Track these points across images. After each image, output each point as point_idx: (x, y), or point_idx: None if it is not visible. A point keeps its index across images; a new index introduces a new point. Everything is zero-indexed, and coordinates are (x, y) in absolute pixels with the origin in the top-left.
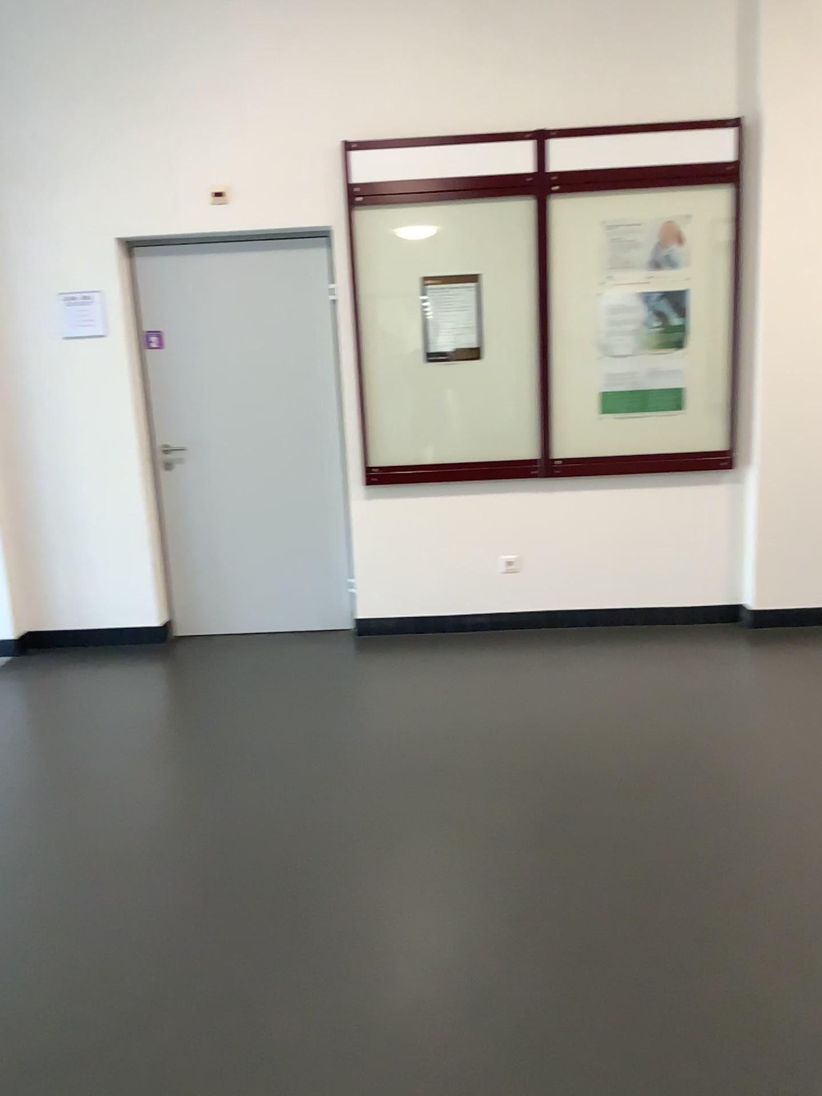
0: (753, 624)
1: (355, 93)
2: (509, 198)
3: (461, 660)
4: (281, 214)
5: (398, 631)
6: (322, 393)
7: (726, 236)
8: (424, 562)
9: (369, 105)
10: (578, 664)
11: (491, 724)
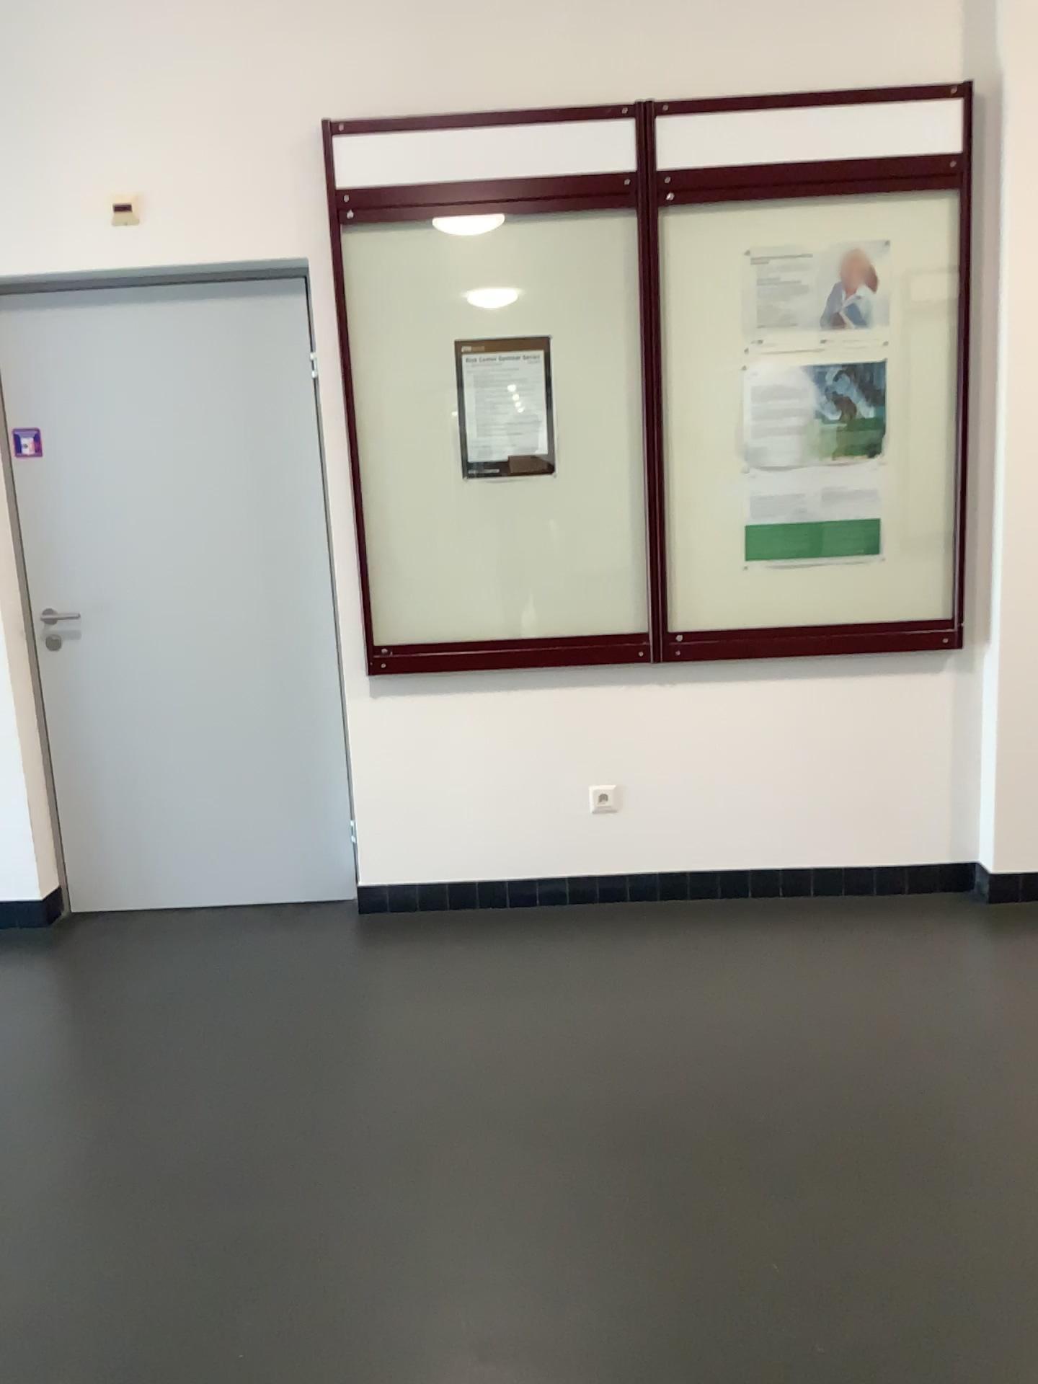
0: (992, 895)
1: (342, 42)
2: (594, 211)
3: (521, 964)
4: (227, 239)
5: (425, 905)
6: (300, 528)
7: (947, 273)
8: (466, 795)
9: (366, 60)
10: (712, 976)
11: (558, 1110)
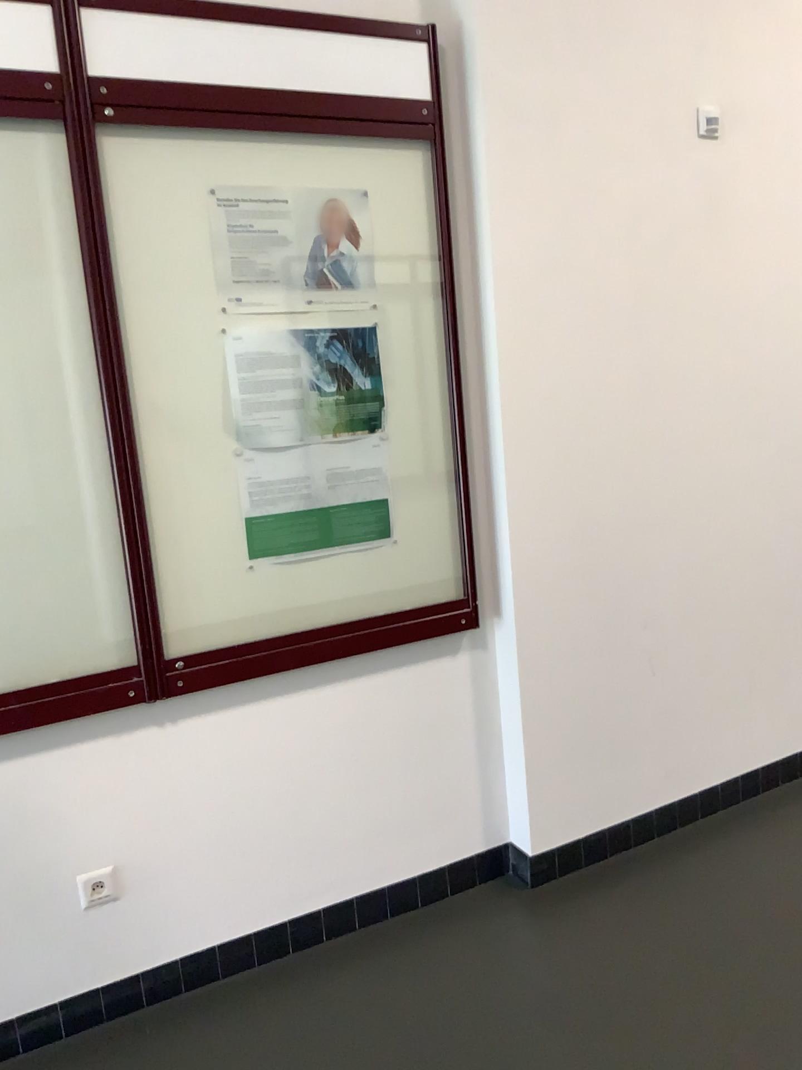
0: (533, 876)
1: None
2: (4, 120)
3: None
4: None
5: None
6: None
7: (427, 231)
8: None
9: None
10: None
11: None
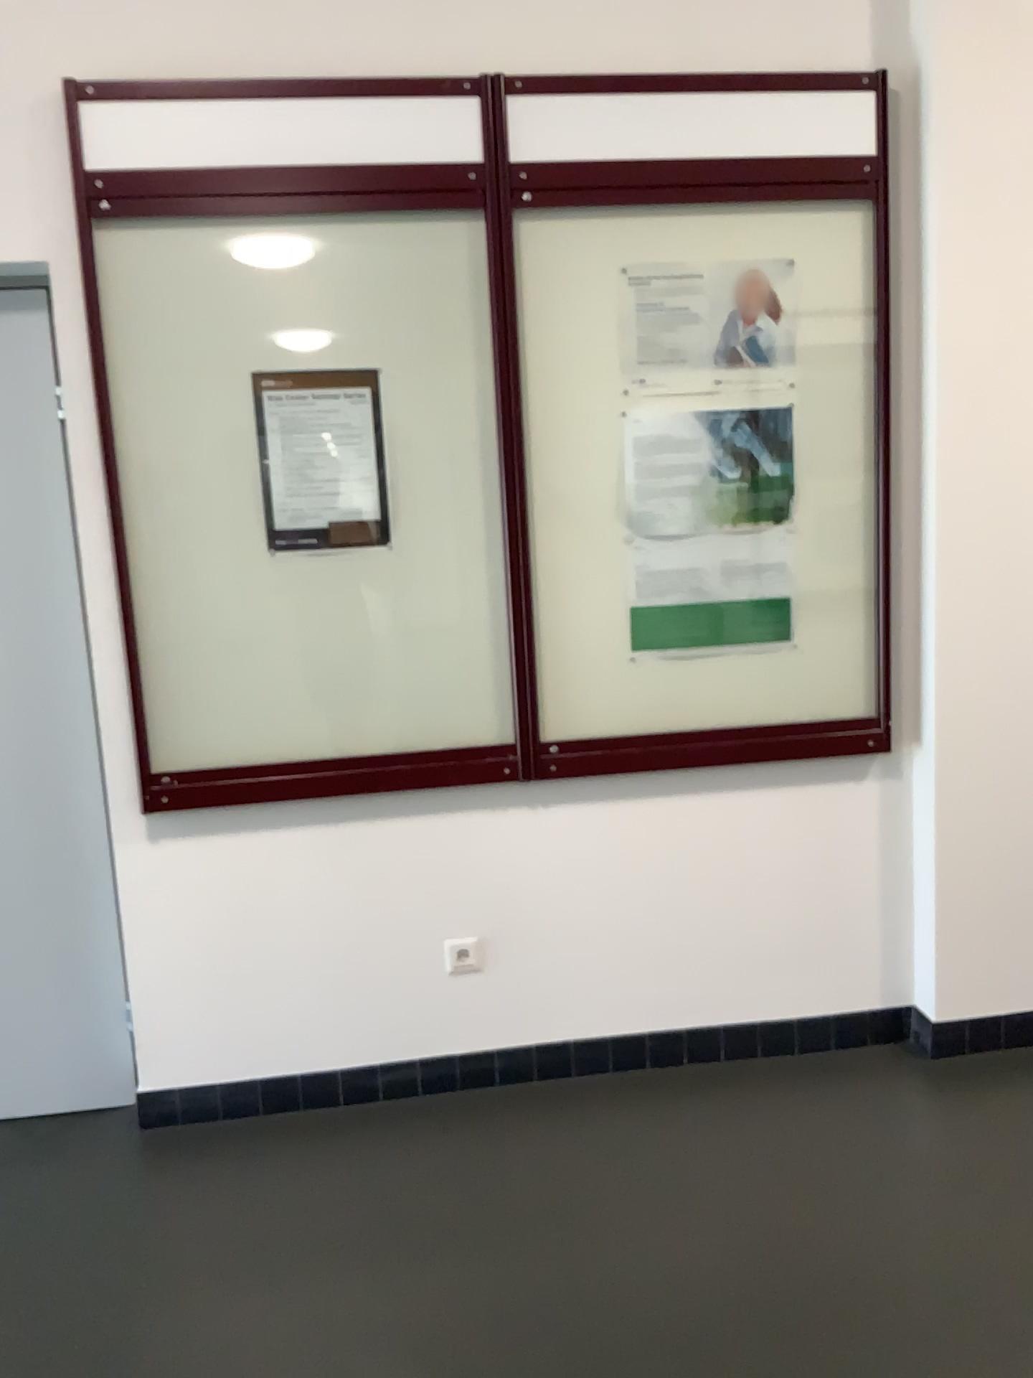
0: (935, 1047)
1: None
2: (431, 213)
3: (363, 1201)
4: None
5: (232, 1110)
6: (50, 619)
7: (860, 301)
8: (283, 962)
9: (123, 5)
10: (618, 1204)
11: None
